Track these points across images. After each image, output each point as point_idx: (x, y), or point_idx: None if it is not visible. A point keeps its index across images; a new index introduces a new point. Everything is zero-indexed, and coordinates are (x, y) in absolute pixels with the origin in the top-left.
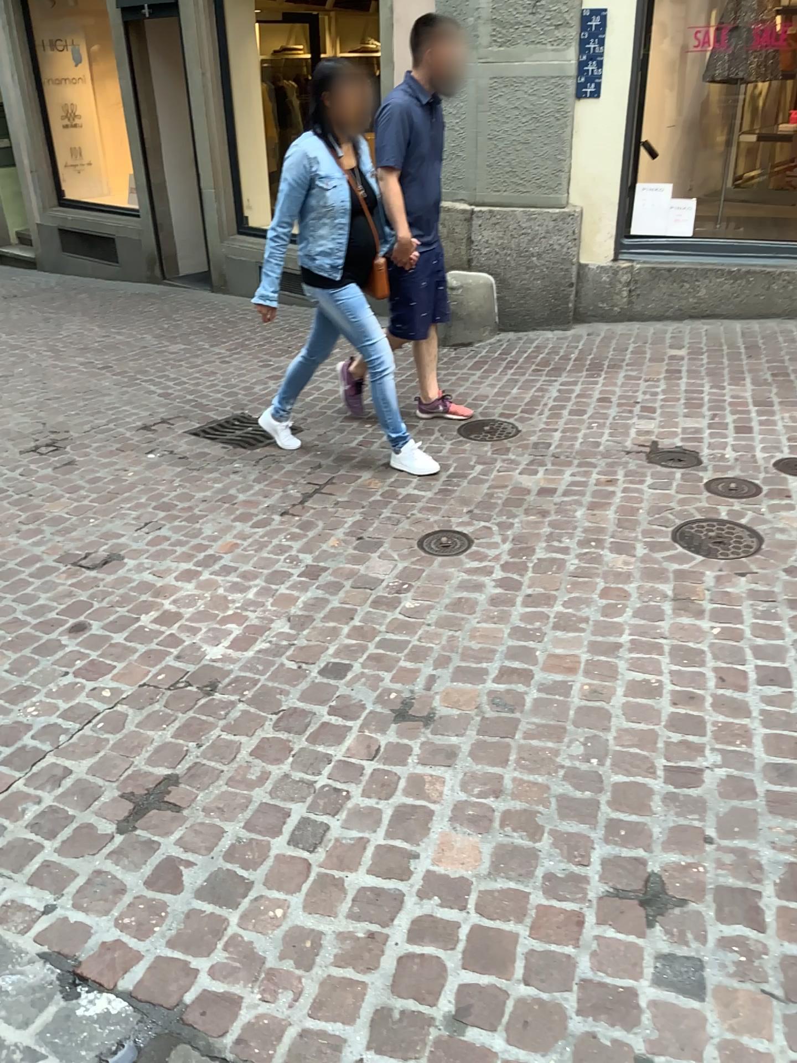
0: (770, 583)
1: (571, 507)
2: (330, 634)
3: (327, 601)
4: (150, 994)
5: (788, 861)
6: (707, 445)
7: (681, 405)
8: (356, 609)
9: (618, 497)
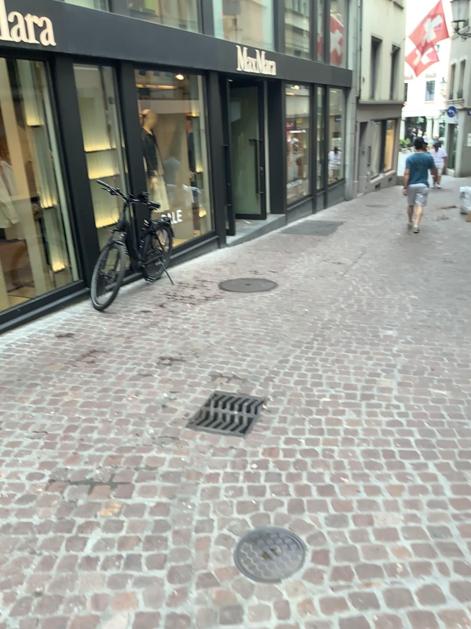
0: None
1: None
2: None
3: None
4: None
5: None
6: None
7: None
8: None
9: None
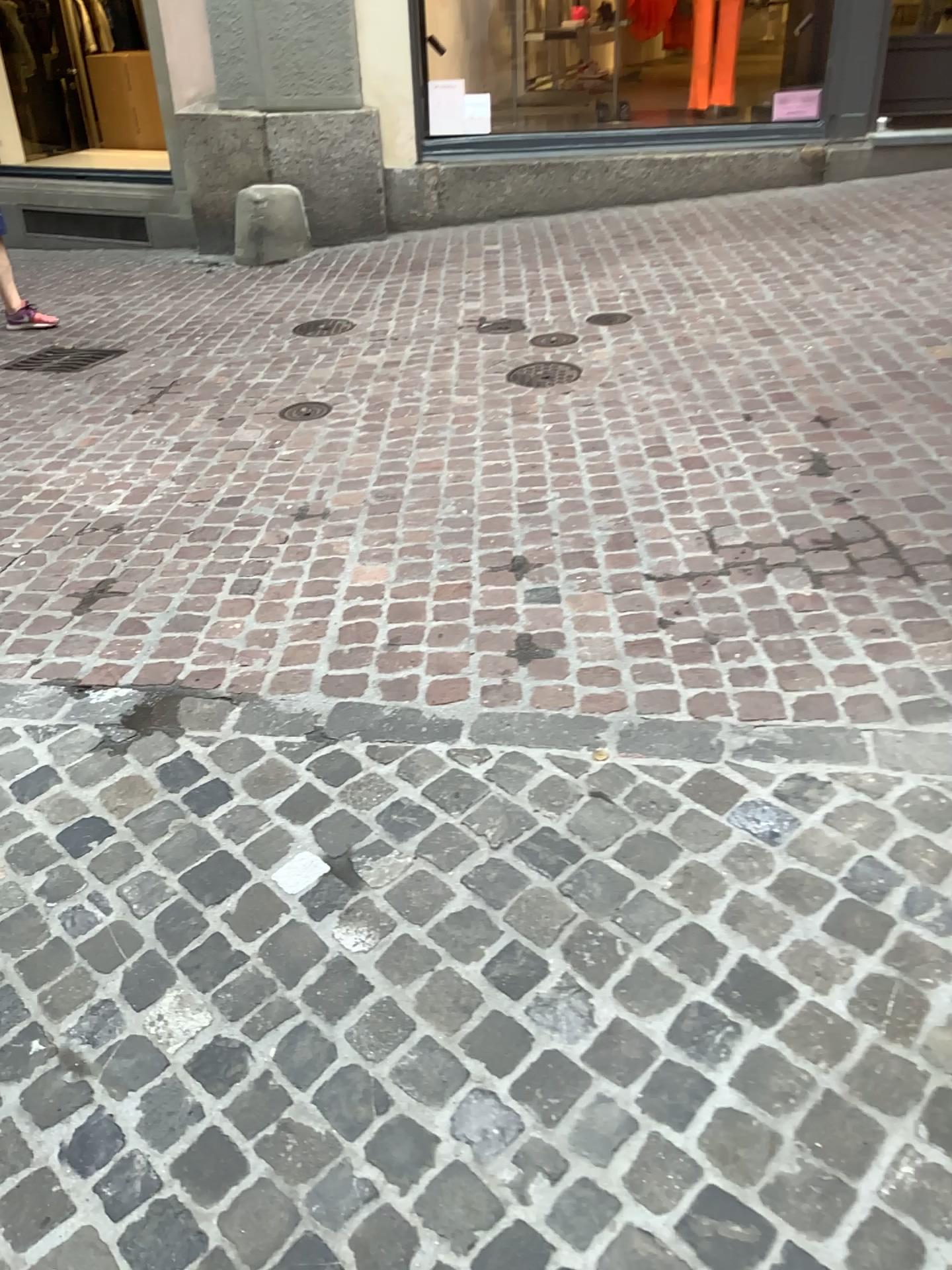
0: (590, 392)
1: (415, 368)
2: (217, 479)
3: (206, 461)
4: (149, 680)
5: (612, 531)
6: (529, 312)
7: (502, 287)
8: (235, 462)
9: (455, 357)
